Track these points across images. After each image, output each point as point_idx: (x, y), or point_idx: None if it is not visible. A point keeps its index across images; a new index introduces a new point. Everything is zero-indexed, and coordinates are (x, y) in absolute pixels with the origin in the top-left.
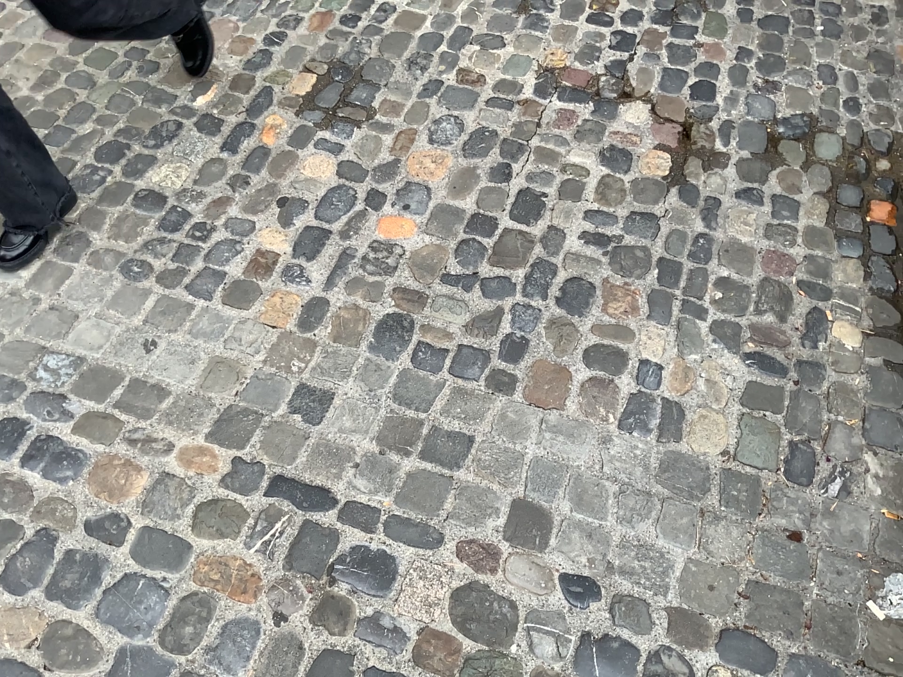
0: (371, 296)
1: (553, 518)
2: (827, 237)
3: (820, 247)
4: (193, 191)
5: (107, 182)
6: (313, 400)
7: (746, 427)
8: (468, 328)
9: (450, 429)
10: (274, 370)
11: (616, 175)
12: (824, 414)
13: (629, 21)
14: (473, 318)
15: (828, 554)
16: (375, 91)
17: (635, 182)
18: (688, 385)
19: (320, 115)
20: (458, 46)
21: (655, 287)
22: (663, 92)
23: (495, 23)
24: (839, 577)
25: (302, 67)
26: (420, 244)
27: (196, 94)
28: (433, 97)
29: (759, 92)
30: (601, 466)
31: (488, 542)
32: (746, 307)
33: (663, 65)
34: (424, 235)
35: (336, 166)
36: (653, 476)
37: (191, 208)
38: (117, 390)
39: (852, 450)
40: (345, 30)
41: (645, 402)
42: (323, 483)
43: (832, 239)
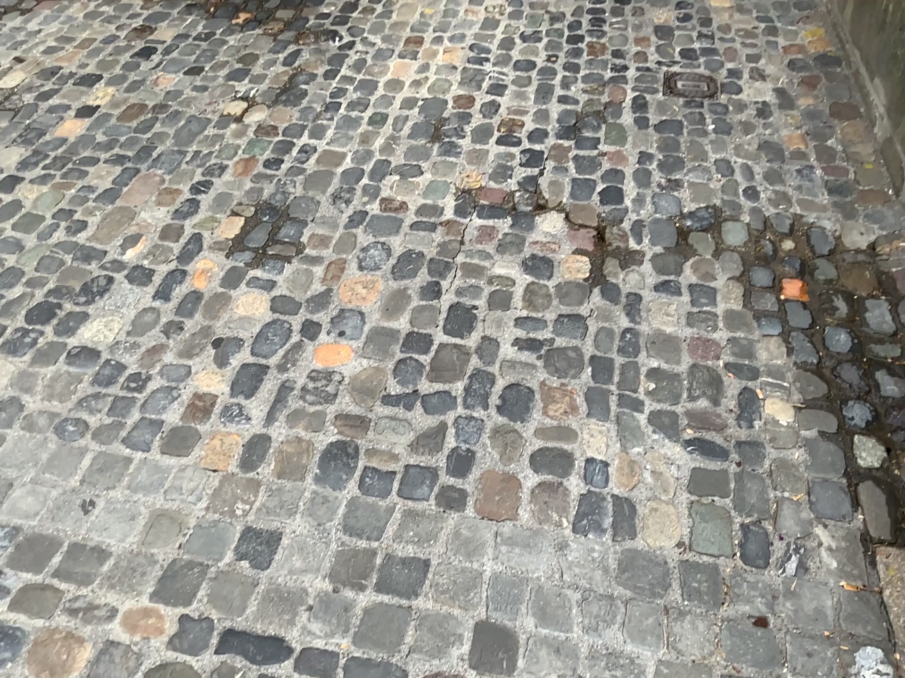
0: (313, 428)
1: (518, 636)
2: (746, 319)
3: (741, 329)
4: (127, 342)
5: (38, 343)
6: (262, 543)
7: (697, 515)
8: (413, 448)
9: (404, 555)
10: (219, 516)
11: (540, 281)
12: (770, 492)
13: (536, 138)
14: (417, 438)
15: (795, 636)
16: (302, 226)
17: (559, 286)
18: (635, 479)
19: (250, 255)
20: (378, 176)
21: (590, 386)
22: (574, 199)
23: (411, 152)
24: (810, 659)
25: (229, 211)
26: (357, 370)
27: (126, 247)
28: (358, 227)
29: (663, 191)
30: (559, 575)
31: (454, 671)
32: (680, 395)
33: (572, 175)
34: (360, 360)
35: (269, 302)
36: (612, 578)
37: (126, 360)
38: (55, 557)
39: (802, 525)
40: (268, 172)
41: (595, 502)
42: (277, 630)
43: (751, 320)
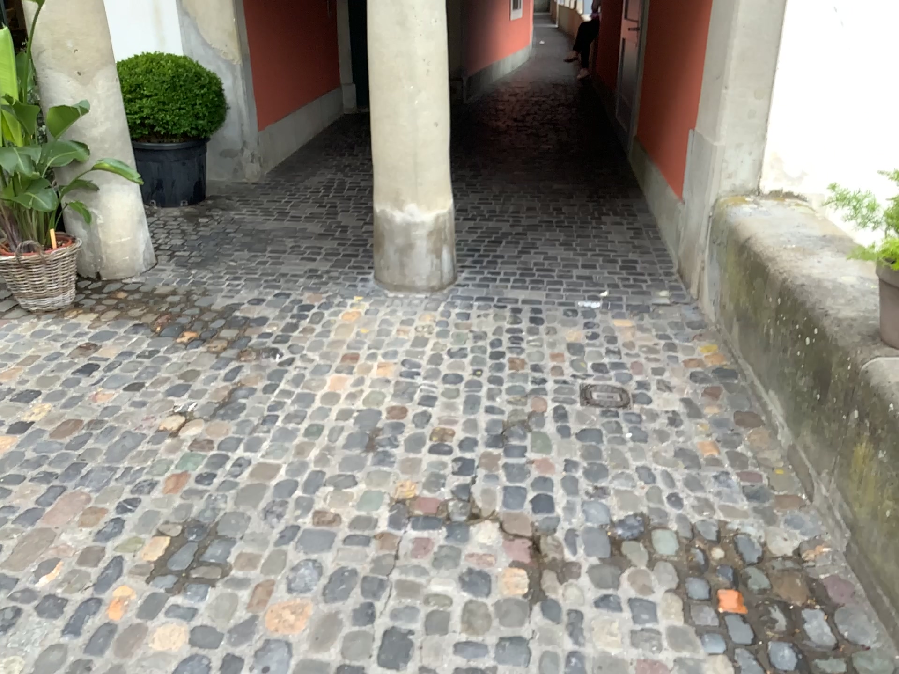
0: None
1: None
2: (689, 636)
3: (685, 648)
4: None
5: None
6: None
7: None
8: None
9: None
10: None
11: (478, 600)
12: None
13: (466, 448)
14: None
15: None
16: (231, 545)
17: (497, 605)
18: None
19: (173, 579)
20: (312, 490)
21: None
22: (507, 510)
23: (345, 464)
24: None
25: (156, 531)
26: None
27: (39, 573)
28: (290, 544)
29: (592, 499)
30: None
31: None
32: None
33: (503, 485)
34: None
35: (190, 634)
36: None
37: None
38: None
39: None
40: (200, 487)
41: None
42: None
43: (694, 636)
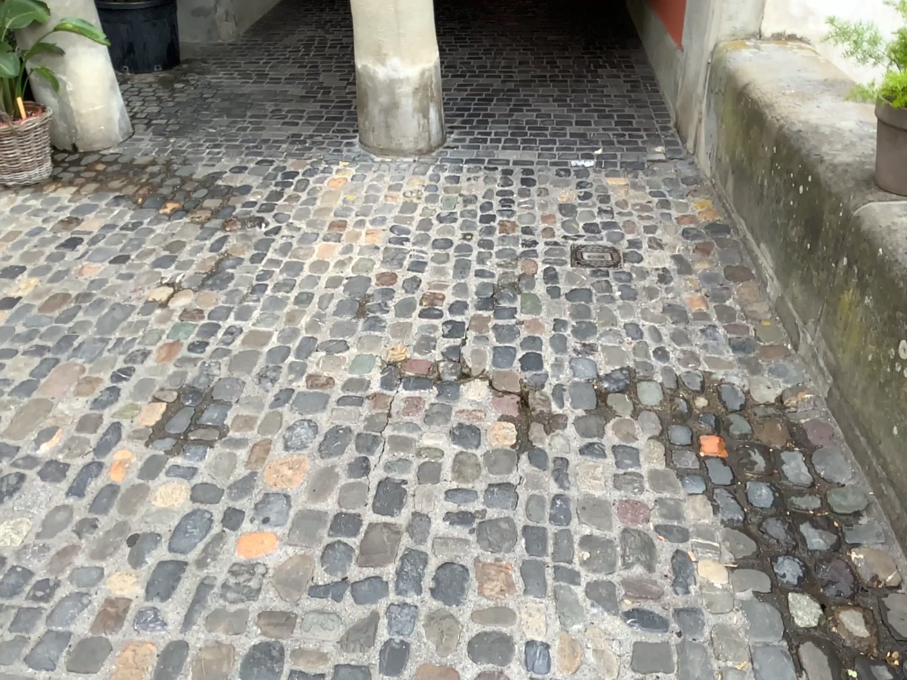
0: (236, 629)
1: None
2: (671, 479)
3: (667, 489)
4: (36, 546)
5: None
6: None
7: None
8: (344, 644)
9: None
10: None
11: (468, 453)
12: (713, 662)
13: (456, 310)
14: (348, 632)
15: None
16: (226, 409)
17: (487, 456)
18: (576, 659)
19: (171, 442)
20: (303, 354)
21: (524, 560)
22: (497, 368)
23: (335, 329)
24: None
25: (151, 398)
26: (284, 560)
27: (40, 441)
28: (284, 407)
29: (580, 355)
30: None
31: None
32: (614, 564)
33: (493, 344)
34: (287, 549)
35: (191, 491)
36: None
37: (33, 566)
38: None
39: None
40: (193, 355)
41: None
42: None
43: (675, 479)
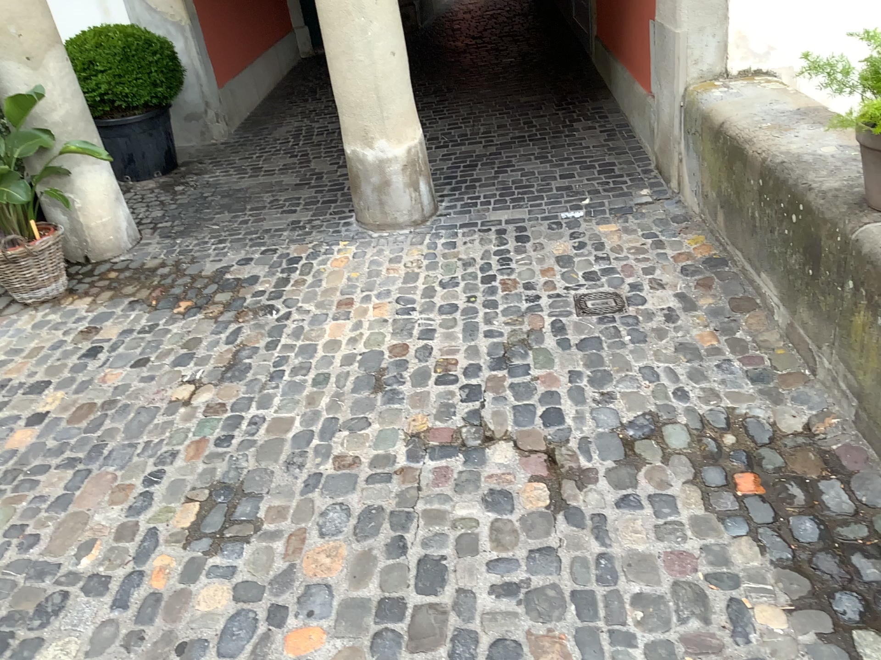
0: None
1: None
2: (712, 523)
3: (710, 535)
4: None
5: None
6: None
7: None
8: None
9: None
10: None
11: (503, 519)
12: None
13: (471, 374)
14: None
15: None
16: (258, 501)
17: (523, 521)
18: None
19: (208, 541)
20: (327, 437)
21: (576, 626)
22: (519, 428)
23: (355, 407)
24: None
25: (183, 498)
26: (334, 653)
27: (79, 555)
28: (315, 492)
29: (600, 406)
30: None
31: None
32: (669, 619)
33: (512, 404)
34: (335, 640)
35: (233, 590)
36: None
37: None
38: None
39: None
40: (219, 450)
41: None
42: None
43: (716, 523)
